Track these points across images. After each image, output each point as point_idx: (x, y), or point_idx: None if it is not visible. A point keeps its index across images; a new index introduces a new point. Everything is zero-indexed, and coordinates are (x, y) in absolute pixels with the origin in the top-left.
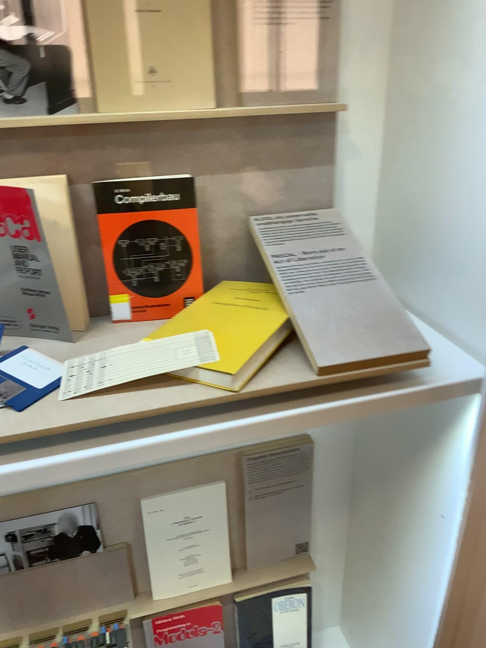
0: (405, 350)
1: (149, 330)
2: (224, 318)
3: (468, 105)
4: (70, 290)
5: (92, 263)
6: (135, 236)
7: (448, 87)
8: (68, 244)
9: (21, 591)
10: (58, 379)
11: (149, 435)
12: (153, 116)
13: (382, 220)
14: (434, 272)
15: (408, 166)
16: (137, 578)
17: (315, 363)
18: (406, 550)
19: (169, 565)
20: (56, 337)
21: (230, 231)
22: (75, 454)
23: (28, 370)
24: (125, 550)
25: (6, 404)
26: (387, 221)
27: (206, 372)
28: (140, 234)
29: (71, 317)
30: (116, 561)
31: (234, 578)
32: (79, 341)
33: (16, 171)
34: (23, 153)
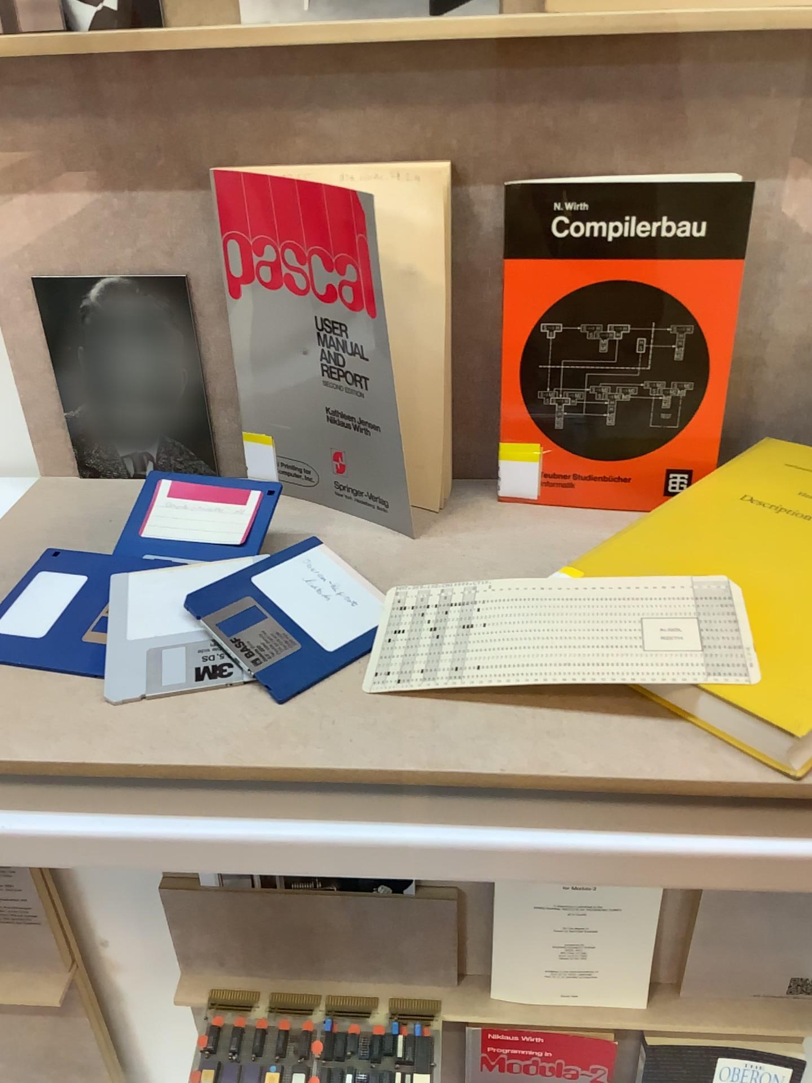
0: None
1: (579, 536)
2: (769, 549)
3: None
4: (422, 422)
5: (476, 366)
6: (580, 317)
7: None
8: (432, 321)
9: (269, 917)
10: (370, 631)
11: (552, 817)
12: (681, 20)
13: None
14: None
15: None
16: (467, 950)
17: None
18: None
19: (531, 946)
20: (382, 515)
21: (807, 325)
22: (382, 826)
23: (313, 600)
24: (454, 899)
25: (257, 676)
26: None
27: (717, 700)
28: (592, 314)
29: (417, 482)
30: (435, 914)
31: (650, 1000)
32: (425, 531)
33: (345, 149)
34: (364, 107)
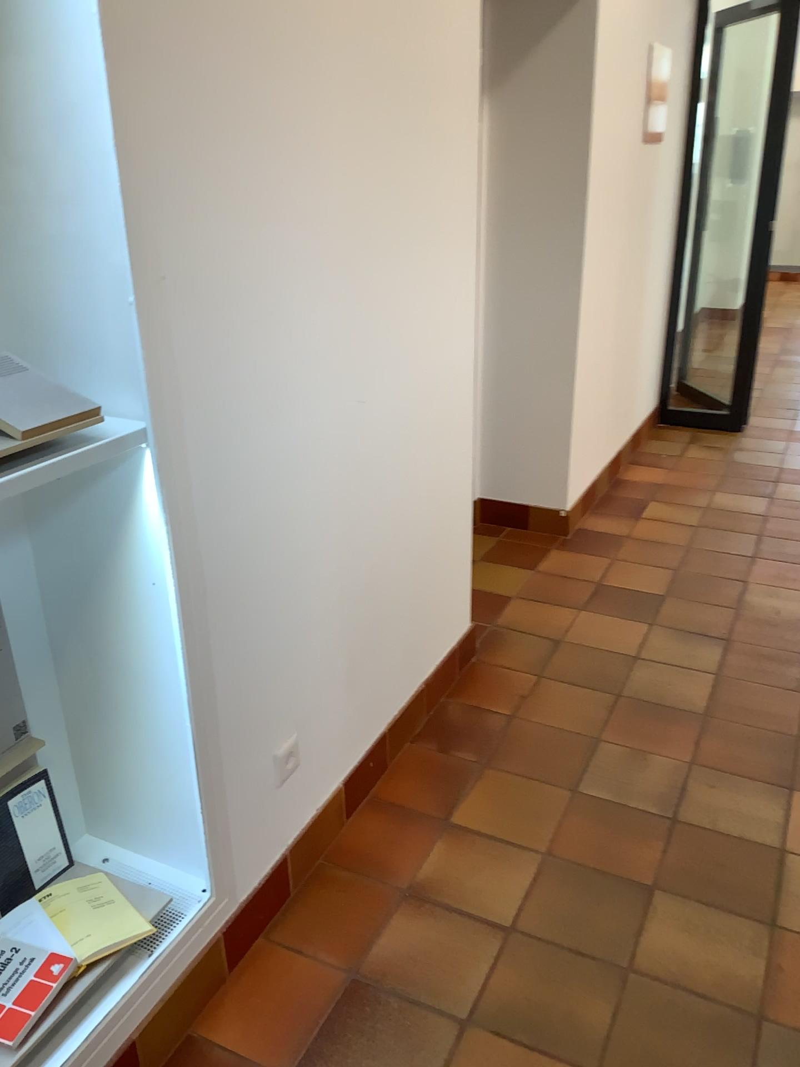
0: (82, 411)
1: None
2: None
3: (60, 215)
4: None
5: None
6: None
7: (36, 202)
8: None
9: None
10: None
11: None
12: None
13: (2, 335)
14: (73, 364)
15: (14, 276)
16: None
17: (16, 433)
18: (133, 652)
19: None
20: None
21: None
22: None
23: None
24: None
25: None
26: (7, 334)
27: None
28: None
29: None
30: None
31: None
32: None
33: None
34: None
